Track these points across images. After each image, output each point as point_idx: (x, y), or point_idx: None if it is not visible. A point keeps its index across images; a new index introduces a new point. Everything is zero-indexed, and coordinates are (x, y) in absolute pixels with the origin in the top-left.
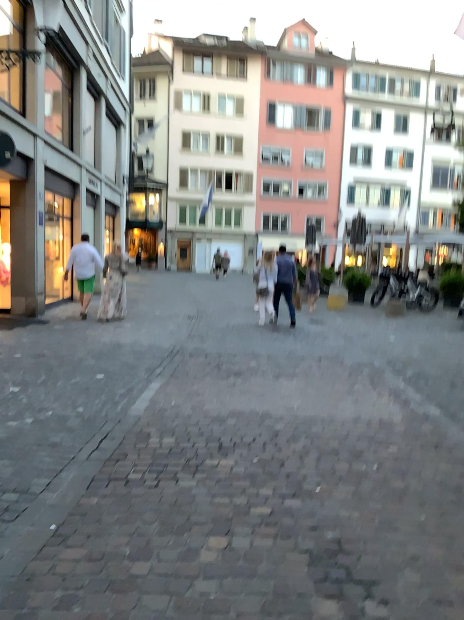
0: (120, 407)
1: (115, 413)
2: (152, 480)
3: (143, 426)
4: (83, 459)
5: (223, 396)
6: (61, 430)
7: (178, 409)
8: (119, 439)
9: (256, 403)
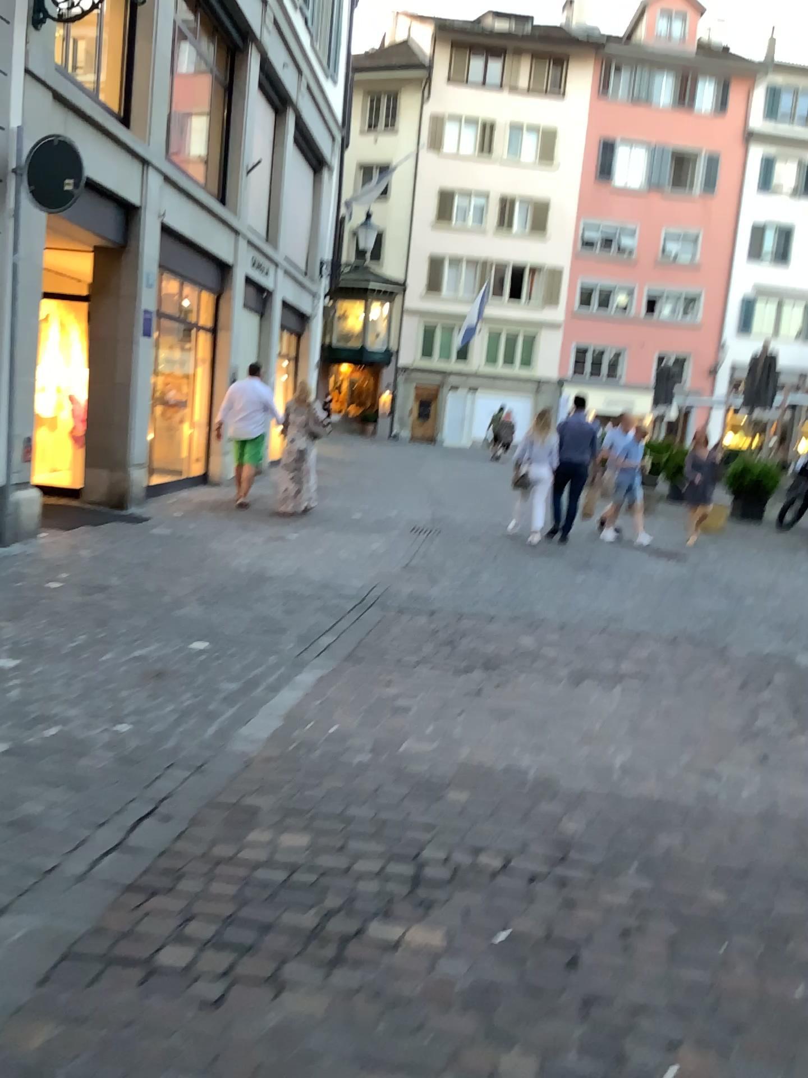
0: (215, 728)
1: (198, 743)
2: (215, 978)
3: (248, 789)
4: (72, 876)
5: (452, 718)
6: (59, 781)
7: (341, 747)
8: (179, 821)
9: (524, 746)
